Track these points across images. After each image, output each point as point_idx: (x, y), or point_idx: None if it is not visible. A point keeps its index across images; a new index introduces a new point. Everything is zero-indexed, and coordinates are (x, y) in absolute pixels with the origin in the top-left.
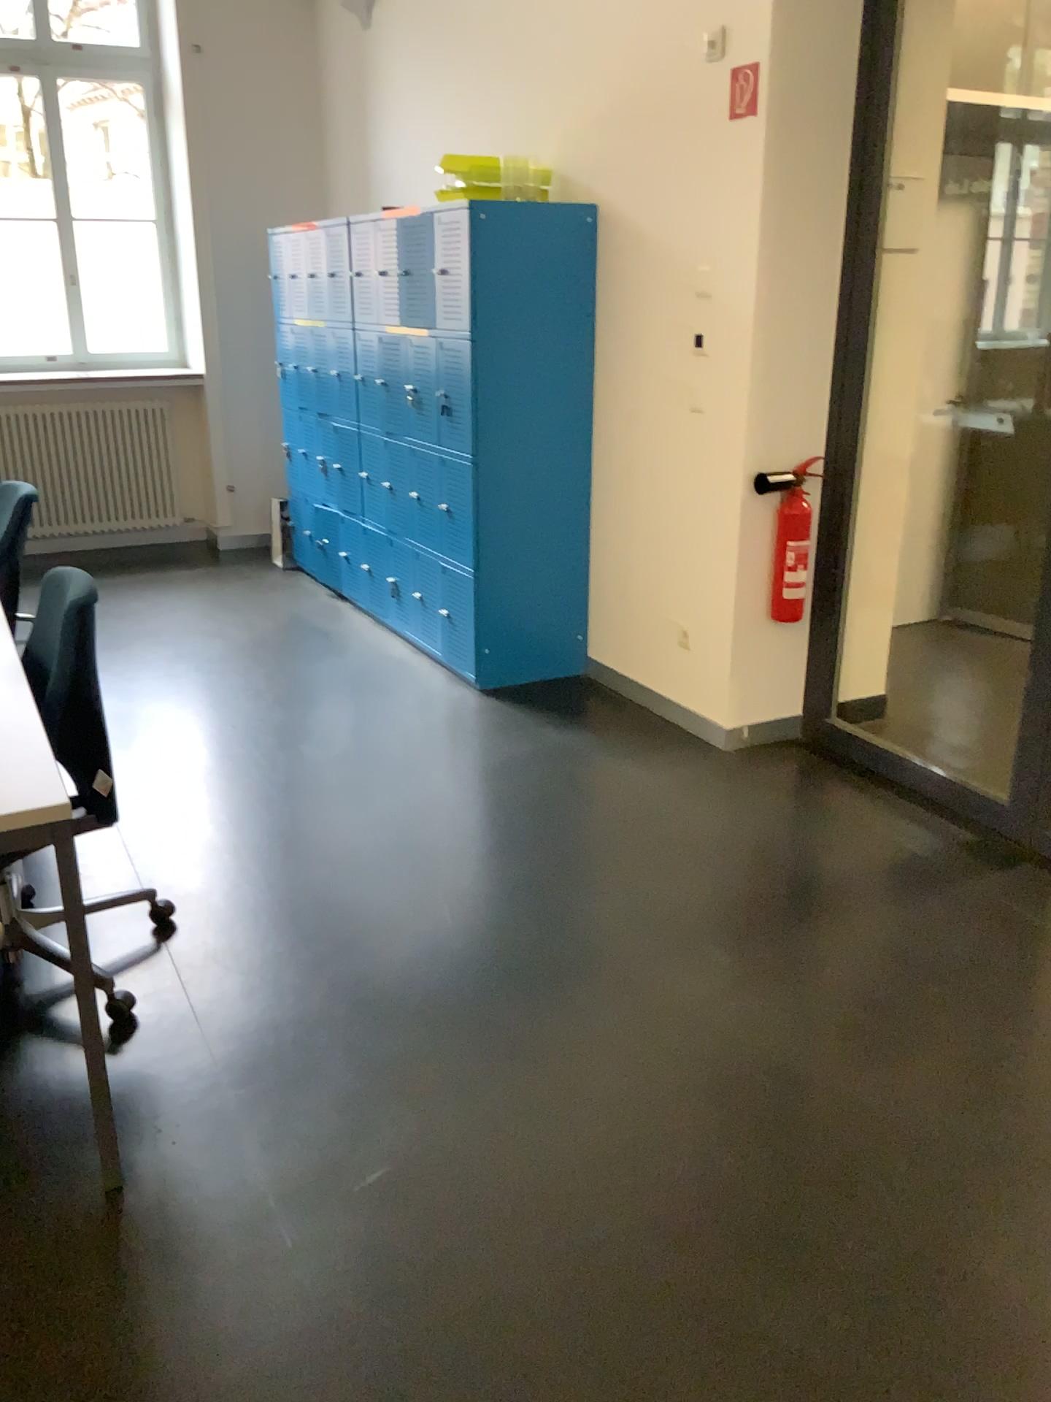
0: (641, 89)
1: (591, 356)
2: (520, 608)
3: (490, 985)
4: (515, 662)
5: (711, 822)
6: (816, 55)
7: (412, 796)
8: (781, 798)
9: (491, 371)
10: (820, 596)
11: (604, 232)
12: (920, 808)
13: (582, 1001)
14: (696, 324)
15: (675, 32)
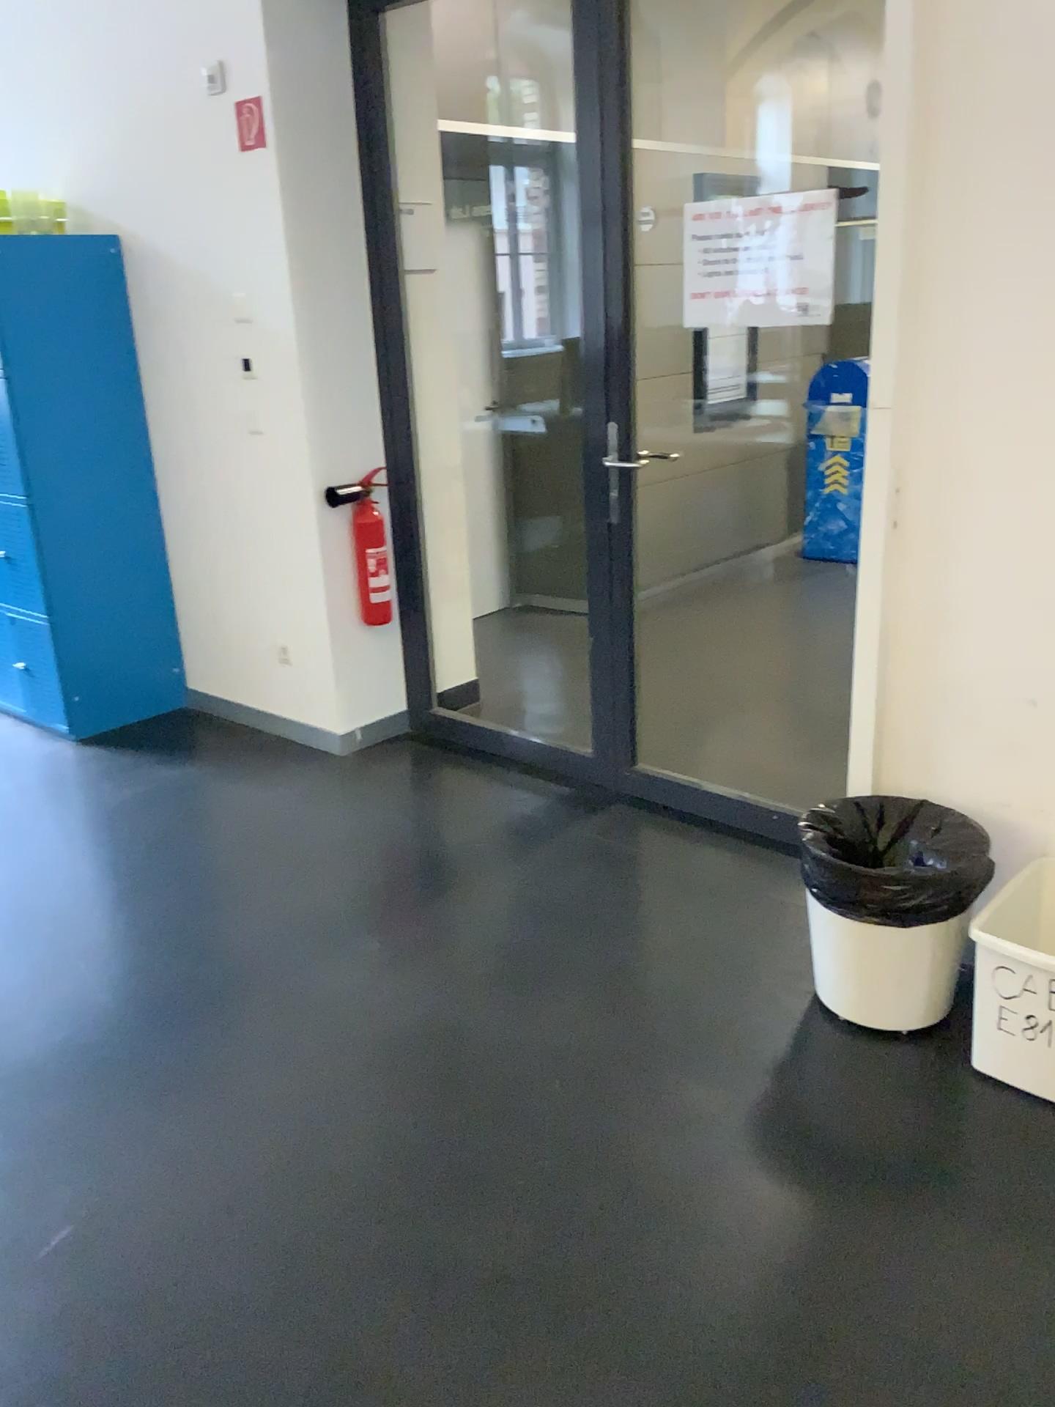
0: (147, 122)
1: (138, 388)
2: (107, 651)
3: (145, 1025)
4: (110, 707)
5: (337, 825)
6: (313, 91)
7: (23, 861)
8: (398, 789)
9: (35, 411)
10: (403, 596)
11: (131, 263)
12: (522, 774)
13: (242, 1017)
14: (241, 349)
15: (172, 66)
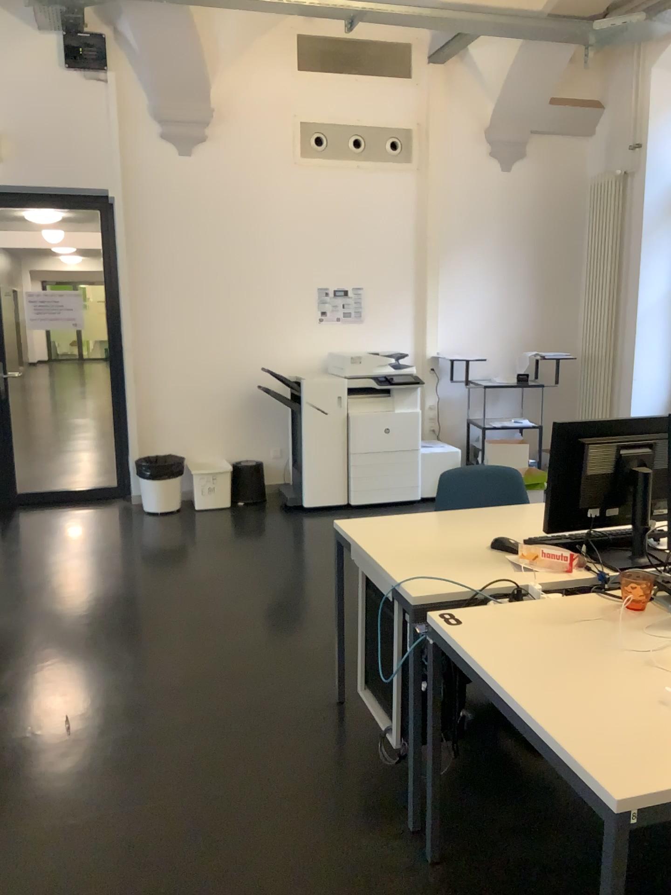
0: None
1: None
2: None
3: None
4: None
5: None
6: None
7: None
8: None
9: None
10: None
11: None
12: None
13: None
14: None
15: None
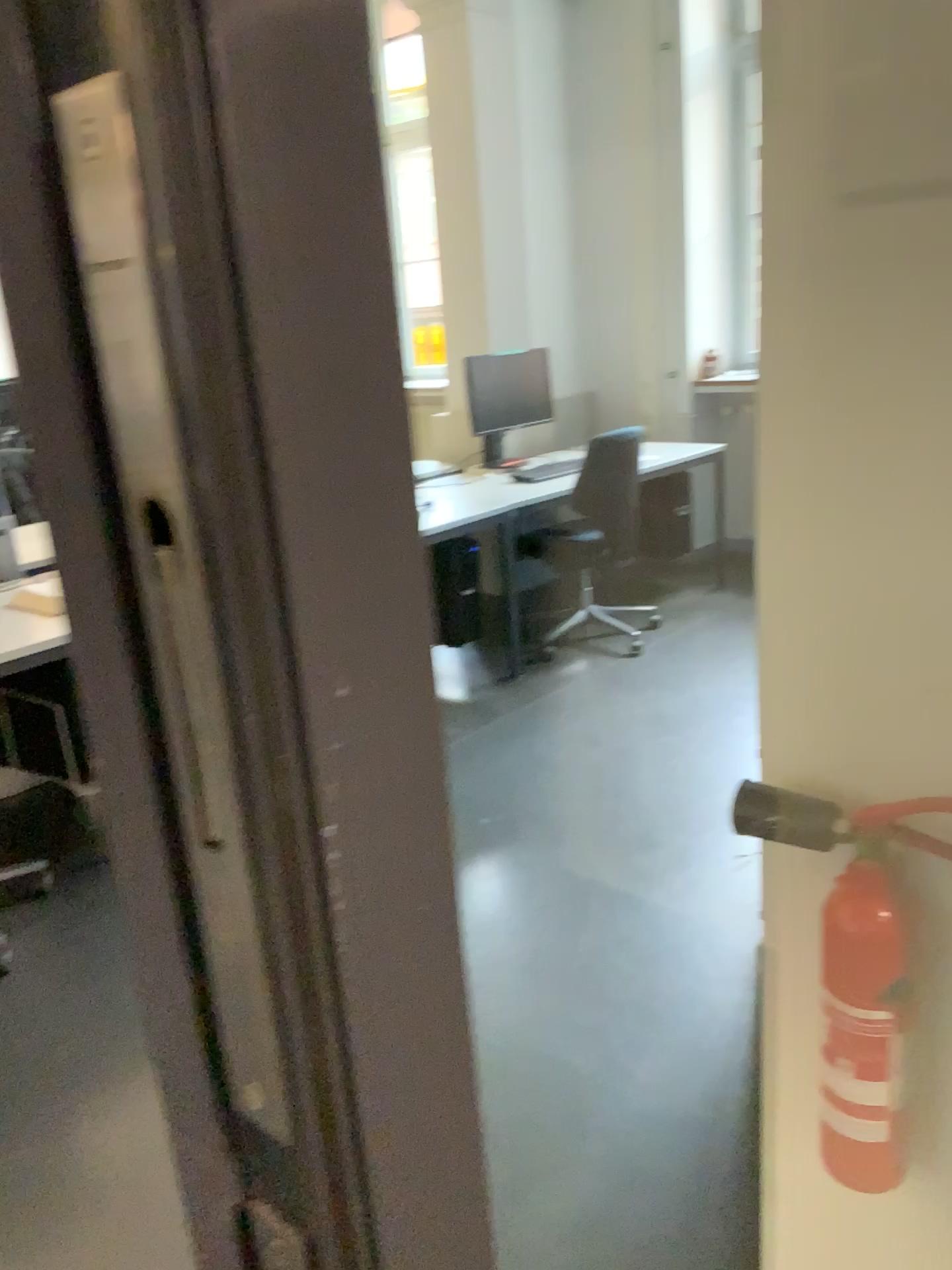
0: None
1: None
2: None
3: None
4: None
5: None
6: None
7: None
8: None
9: None
10: None
11: None
12: None
13: None
14: None
15: None
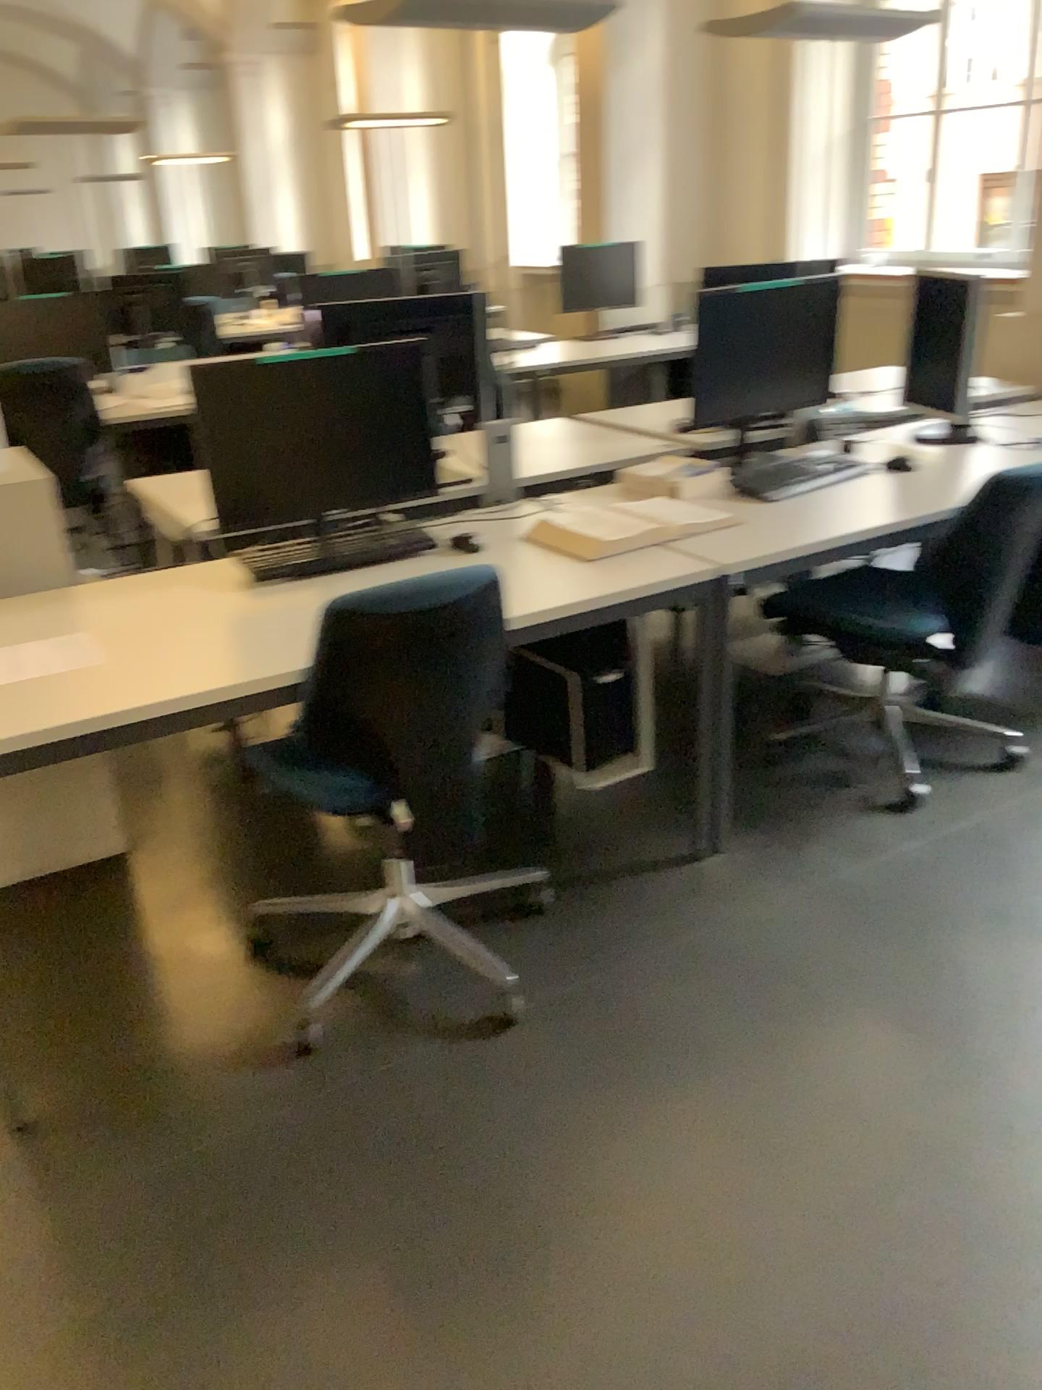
0: None
1: None
2: None
3: None
4: None
5: None
6: None
7: (990, 1209)
8: None
9: None
10: None
11: None
12: None
13: None
14: None
15: None
